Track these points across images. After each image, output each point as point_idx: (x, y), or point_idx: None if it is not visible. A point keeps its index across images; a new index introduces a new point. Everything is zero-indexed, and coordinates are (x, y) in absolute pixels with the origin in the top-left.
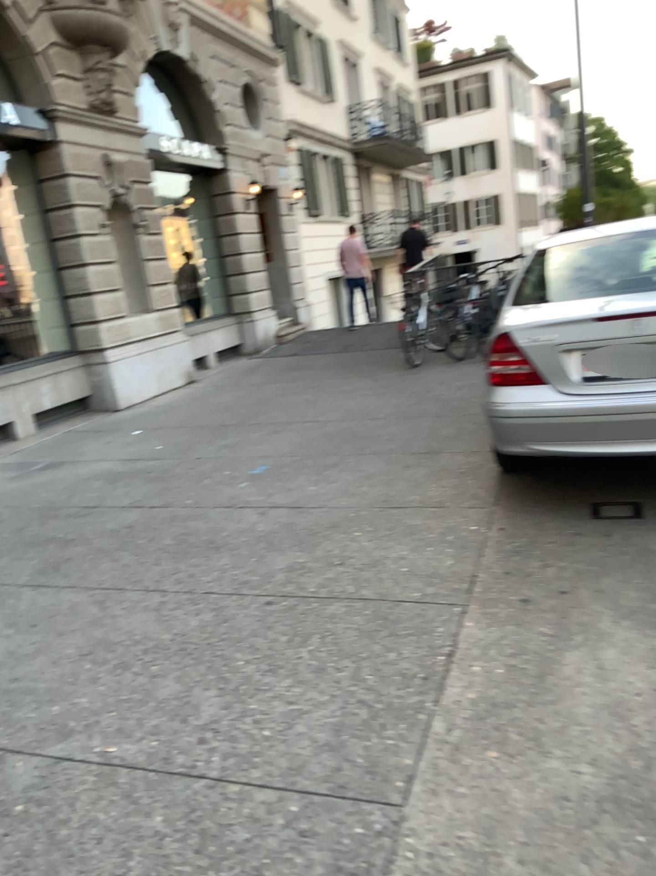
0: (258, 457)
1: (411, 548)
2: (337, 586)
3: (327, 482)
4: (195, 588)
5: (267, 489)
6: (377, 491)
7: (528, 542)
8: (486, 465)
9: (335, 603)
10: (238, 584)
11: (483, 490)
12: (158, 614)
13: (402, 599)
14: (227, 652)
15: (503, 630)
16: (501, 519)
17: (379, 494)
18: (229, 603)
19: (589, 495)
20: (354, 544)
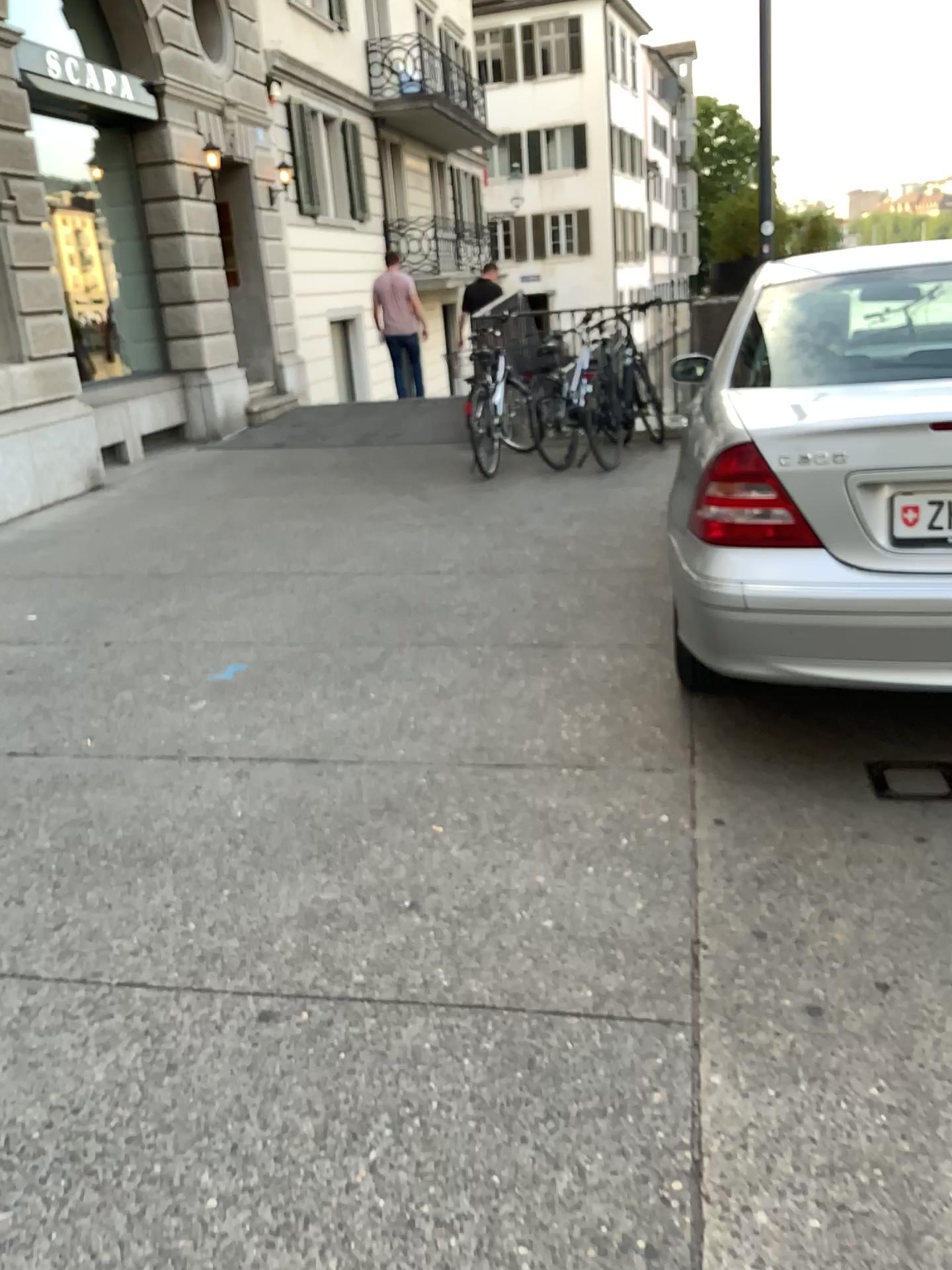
0: (225, 646)
1: (547, 866)
2: (411, 969)
3: (362, 704)
4: (101, 968)
5: (247, 717)
6: (458, 725)
7: (775, 854)
8: (652, 676)
9: (413, 1018)
10: (194, 959)
11: (659, 728)
12: (14, 1050)
13: (554, 1008)
14: (174, 1173)
15: (792, 1104)
16: (707, 796)
17: (463, 734)
18: (176, 1015)
19: (854, 745)
20: (432, 854)
